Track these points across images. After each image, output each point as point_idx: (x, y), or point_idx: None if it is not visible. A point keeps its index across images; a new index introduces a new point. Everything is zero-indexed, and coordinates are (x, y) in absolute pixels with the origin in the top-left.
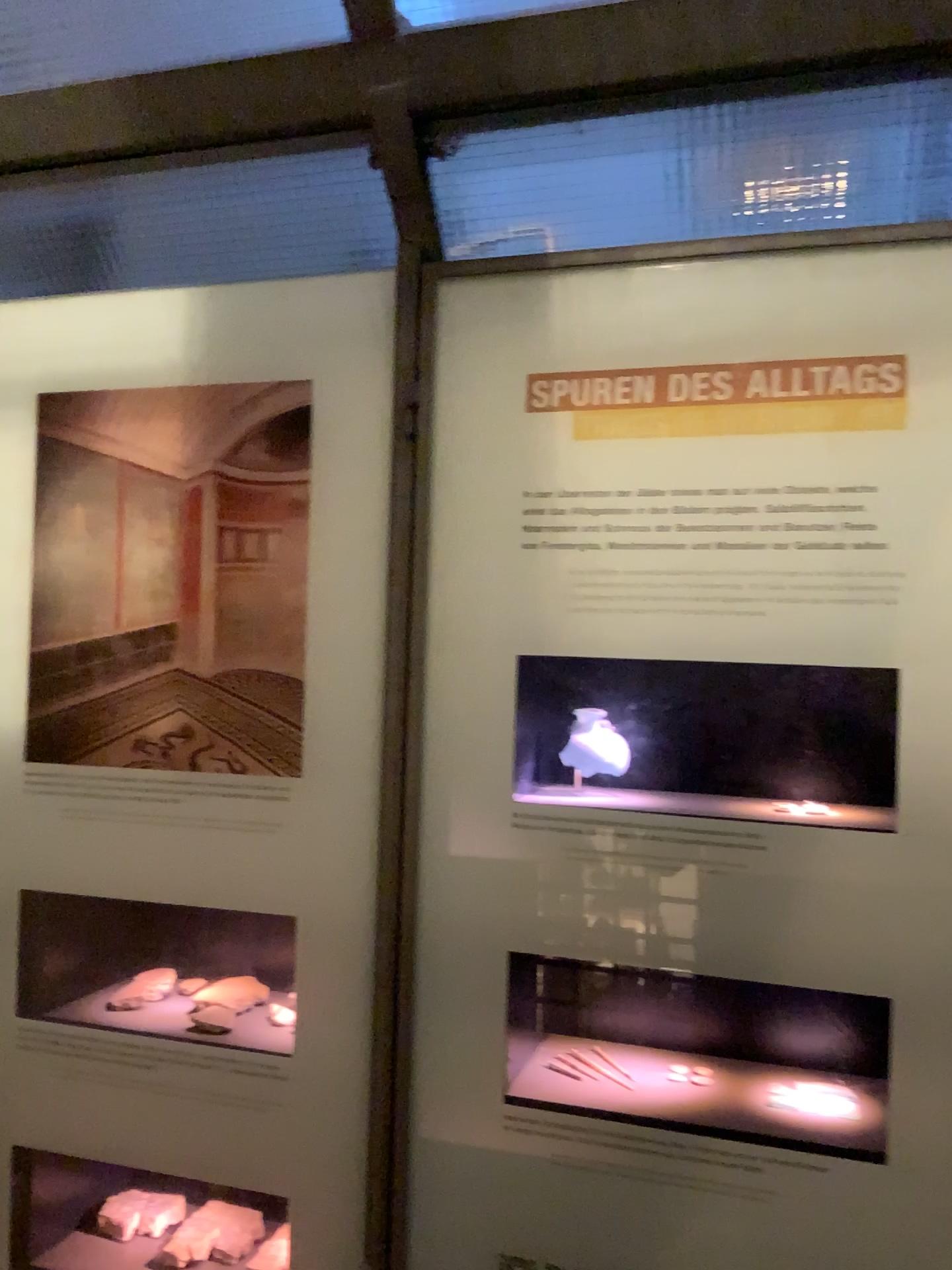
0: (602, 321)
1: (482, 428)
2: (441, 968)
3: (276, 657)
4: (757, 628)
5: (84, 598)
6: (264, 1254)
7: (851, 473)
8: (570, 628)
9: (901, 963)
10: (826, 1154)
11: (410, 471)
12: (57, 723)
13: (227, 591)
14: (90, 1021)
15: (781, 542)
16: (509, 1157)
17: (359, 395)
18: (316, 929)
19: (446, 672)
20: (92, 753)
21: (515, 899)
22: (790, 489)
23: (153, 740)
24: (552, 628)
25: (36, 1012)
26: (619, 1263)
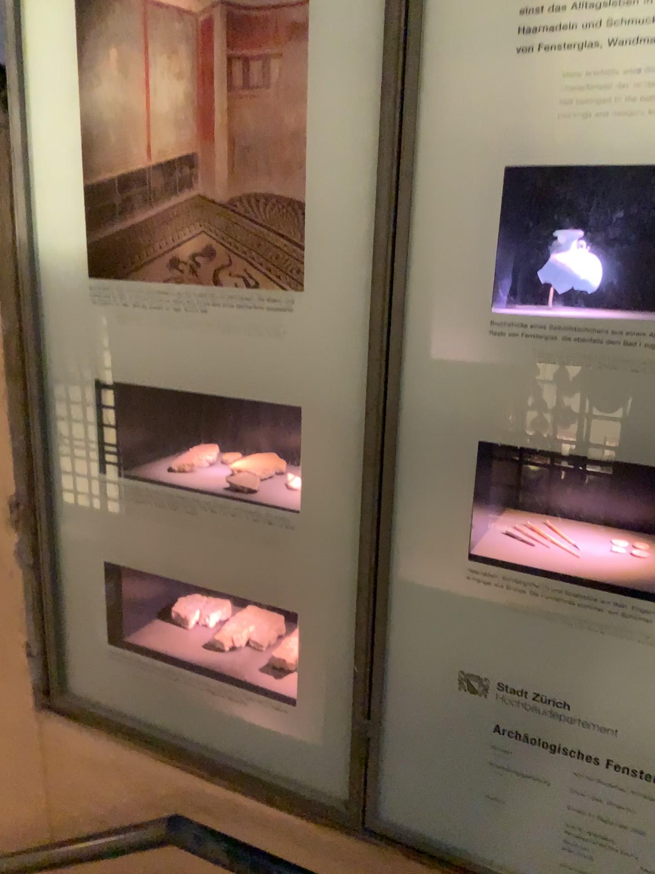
0: None
1: None
2: (420, 451)
3: (280, 182)
4: None
5: (122, 136)
6: (284, 647)
7: None
8: (557, 137)
9: None
10: None
11: None
12: (109, 247)
13: (238, 121)
14: (151, 480)
15: None
16: (471, 601)
17: None
18: (317, 416)
19: (433, 188)
20: (137, 271)
21: (488, 396)
22: None
23: (183, 259)
24: (539, 139)
25: (114, 471)
26: (558, 686)
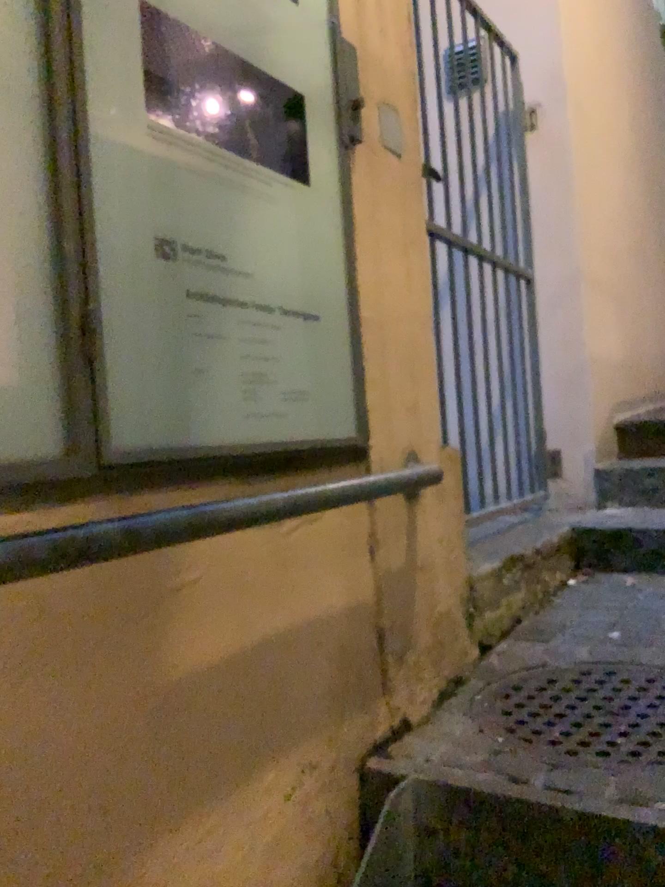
0: None
1: None
2: None
3: None
4: None
5: None
6: None
7: None
8: None
9: (306, 79)
10: (286, 183)
11: None
12: None
13: None
14: None
15: None
16: (154, 161)
17: None
18: None
19: None
20: None
21: None
22: None
23: None
24: None
25: None
26: (215, 244)
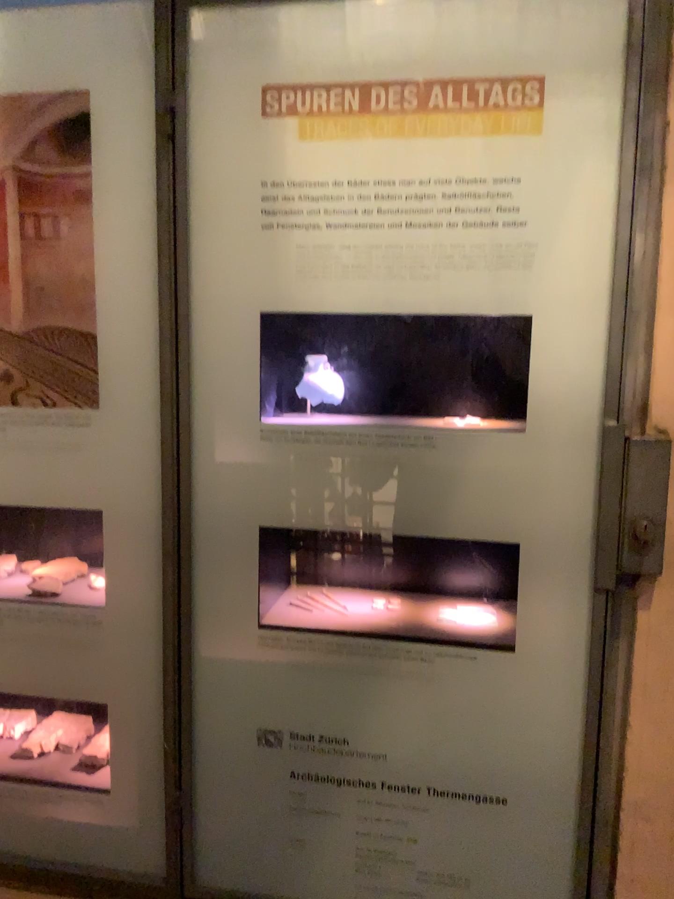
0: (319, 45)
1: (227, 132)
2: (210, 540)
3: (74, 317)
4: (434, 287)
5: None
6: (94, 743)
7: (504, 168)
8: (298, 289)
9: (528, 519)
10: (475, 648)
11: (172, 167)
12: None
13: (32, 265)
14: None
15: (452, 221)
16: (262, 664)
17: (128, 105)
18: (117, 518)
19: (206, 325)
20: None
21: (262, 489)
22: (459, 181)
23: None
24: (284, 290)
25: None
26: (338, 727)
